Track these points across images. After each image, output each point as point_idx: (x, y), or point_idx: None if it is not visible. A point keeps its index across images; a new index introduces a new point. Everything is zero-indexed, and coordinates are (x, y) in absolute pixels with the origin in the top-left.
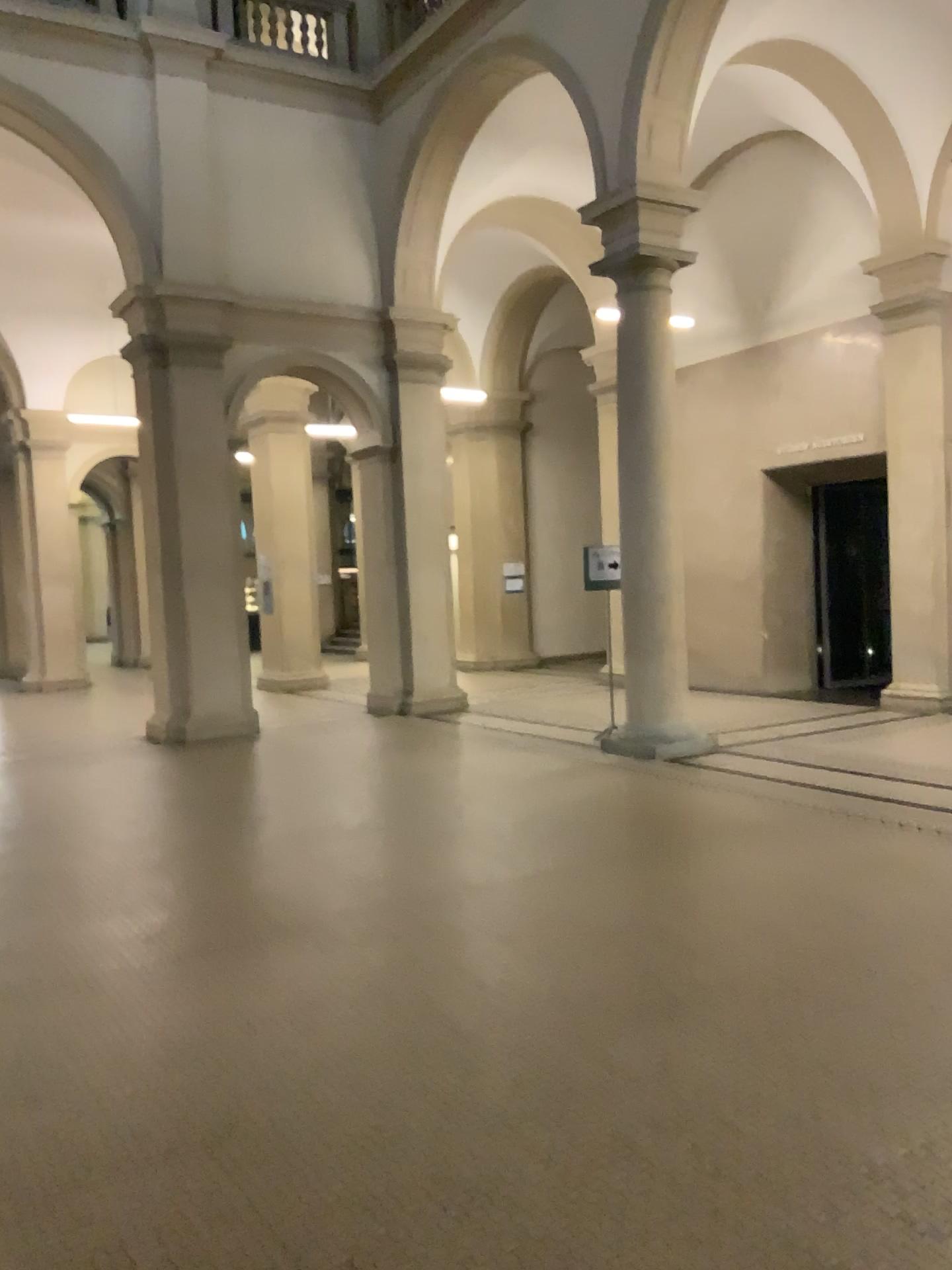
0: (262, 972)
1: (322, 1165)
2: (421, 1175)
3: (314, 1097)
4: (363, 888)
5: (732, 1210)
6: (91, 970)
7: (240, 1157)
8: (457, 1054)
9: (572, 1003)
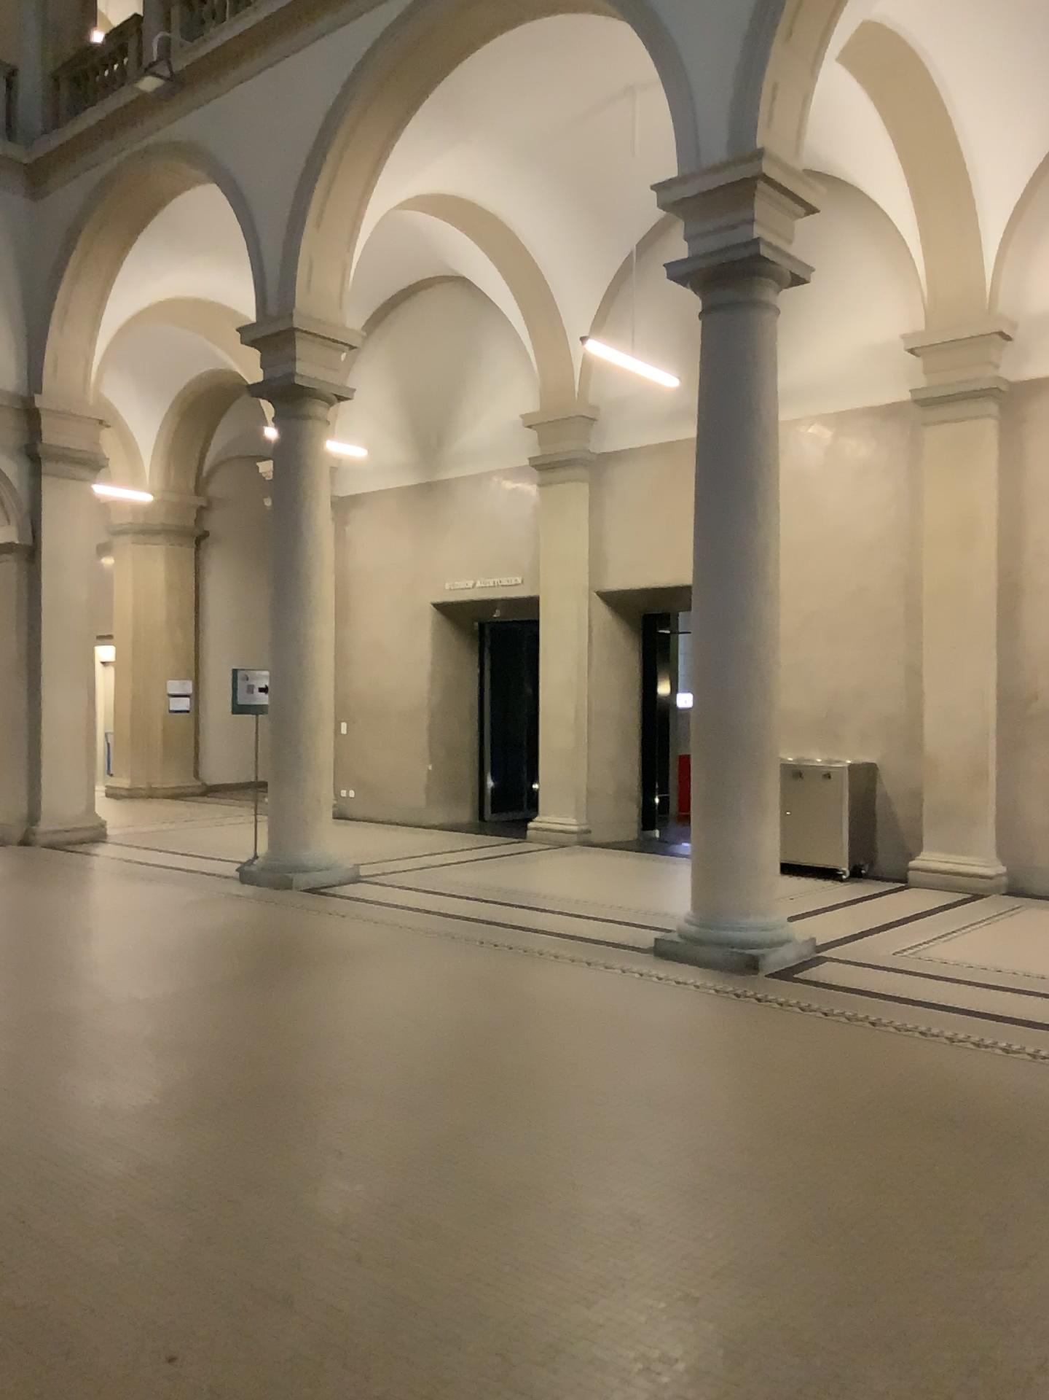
0: None
1: None
2: None
3: None
4: None
5: (207, 1260)
6: None
7: None
8: None
9: (118, 1109)
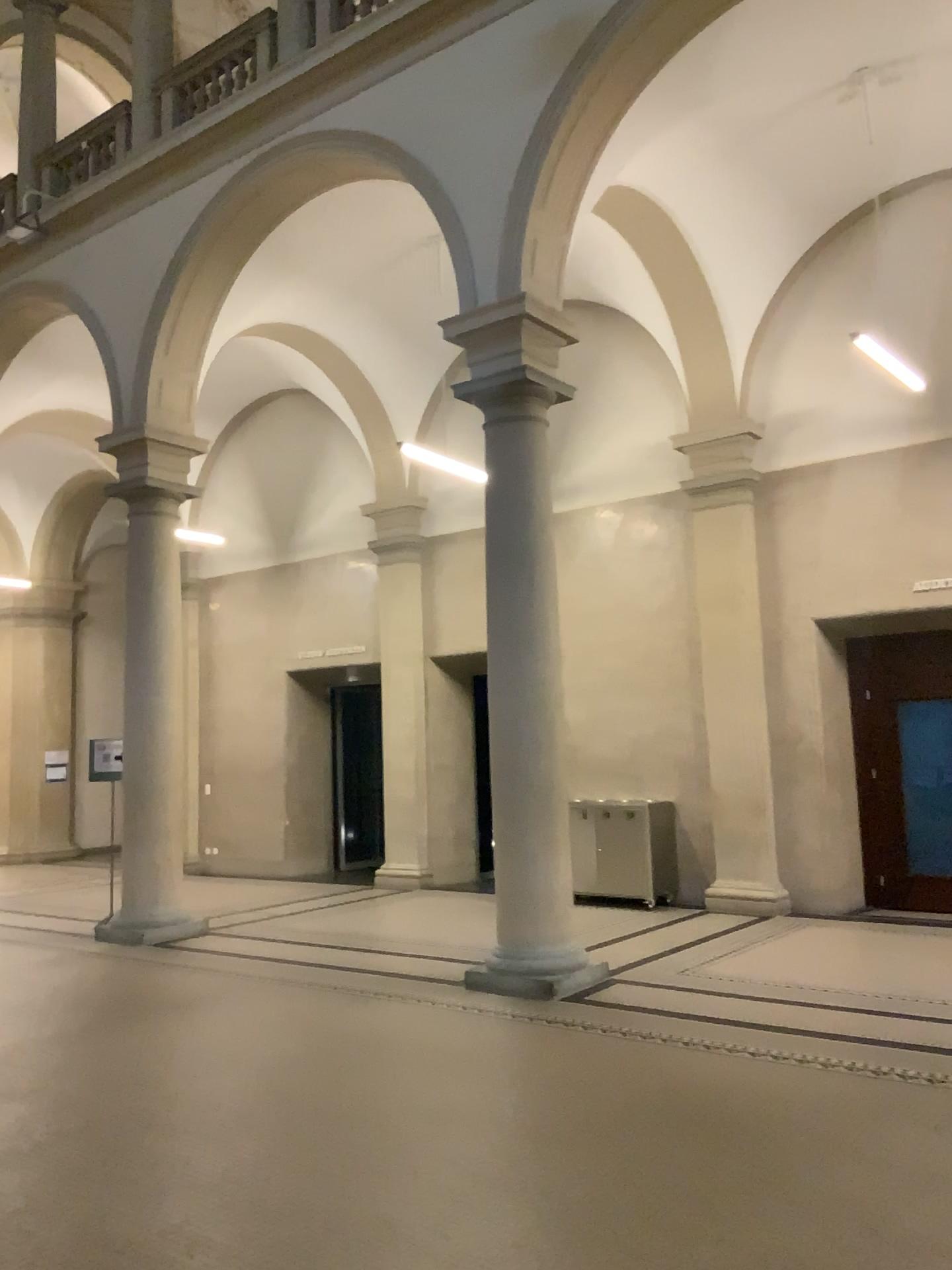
0: None
1: None
2: None
3: None
4: None
5: None
6: None
7: None
8: None
9: None
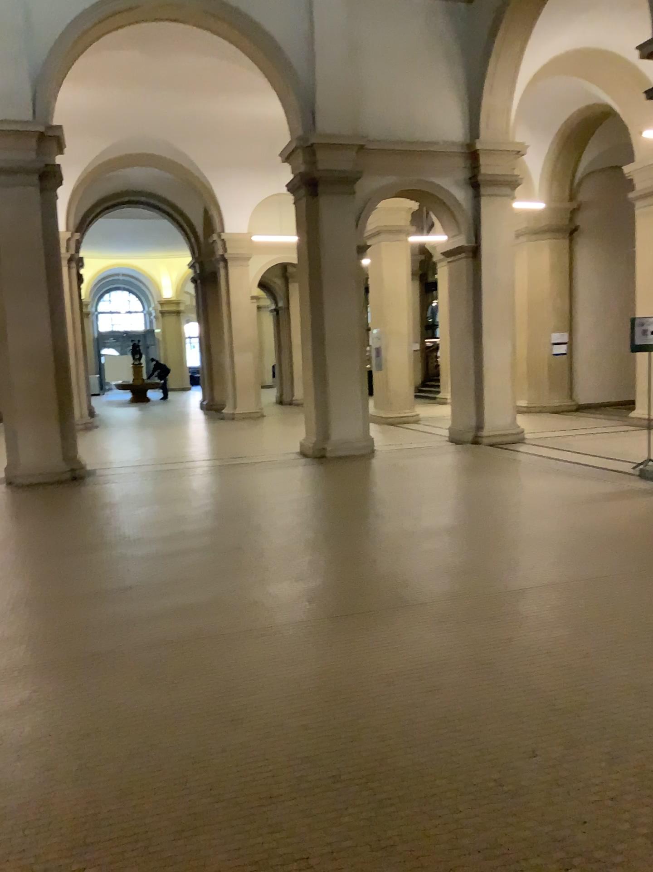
0: (395, 636)
1: (459, 813)
2: (544, 837)
3: (446, 750)
4: (465, 576)
5: None
6: (273, 622)
7: (392, 795)
8: (560, 727)
9: None
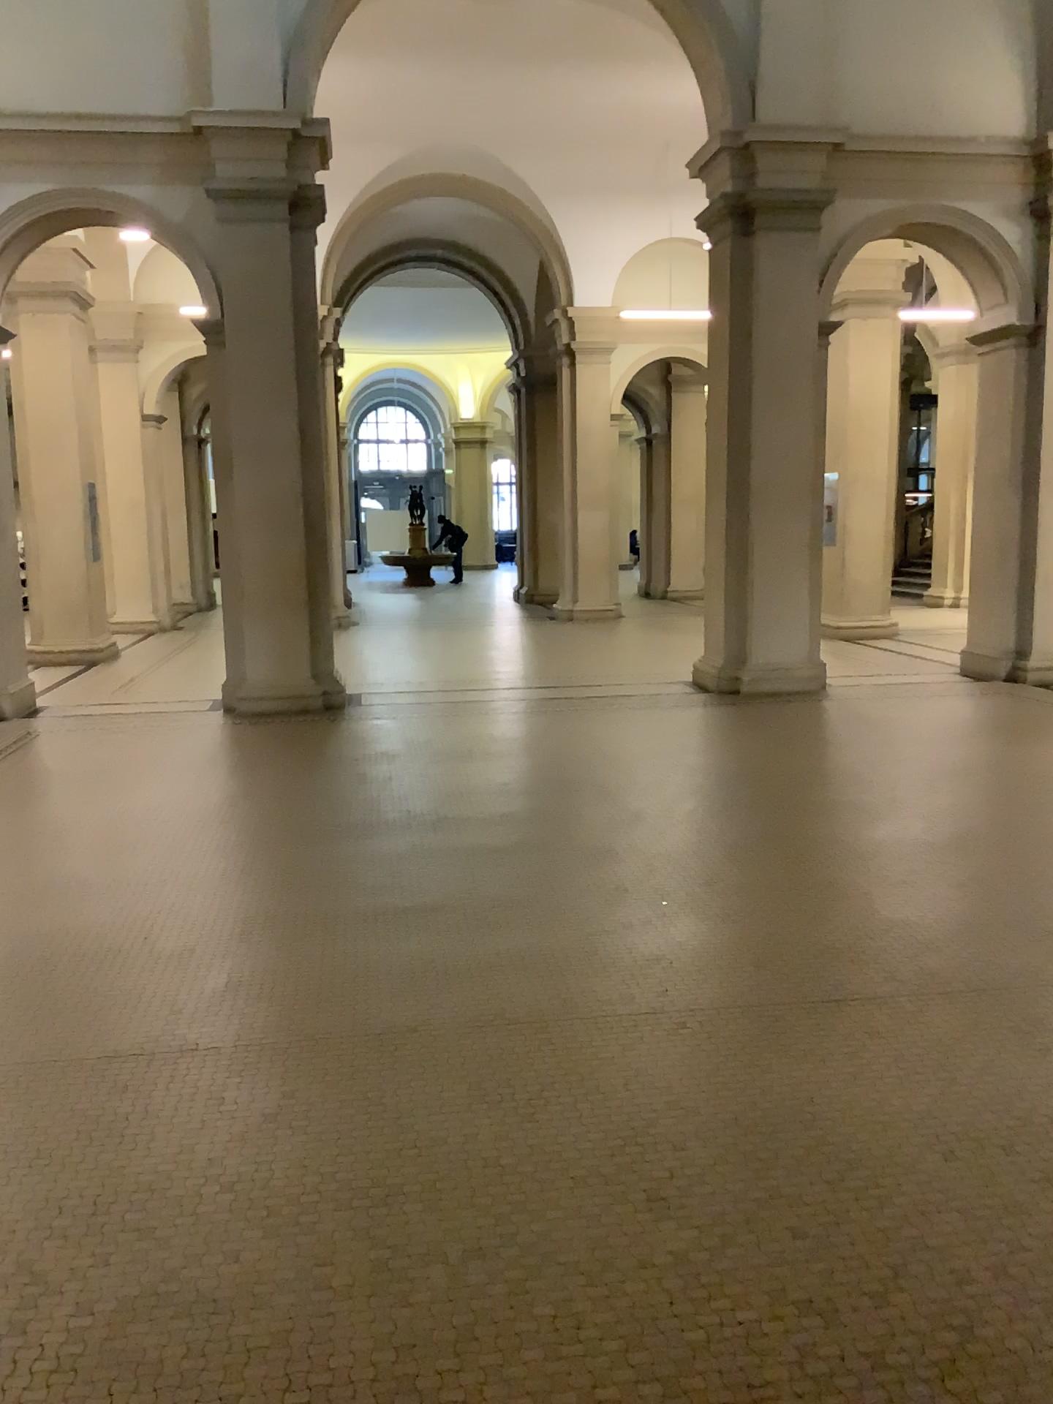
0: (949, 1056)
1: None
2: None
3: None
4: None
5: None
6: (708, 1003)
7: None
8: None
9: None
